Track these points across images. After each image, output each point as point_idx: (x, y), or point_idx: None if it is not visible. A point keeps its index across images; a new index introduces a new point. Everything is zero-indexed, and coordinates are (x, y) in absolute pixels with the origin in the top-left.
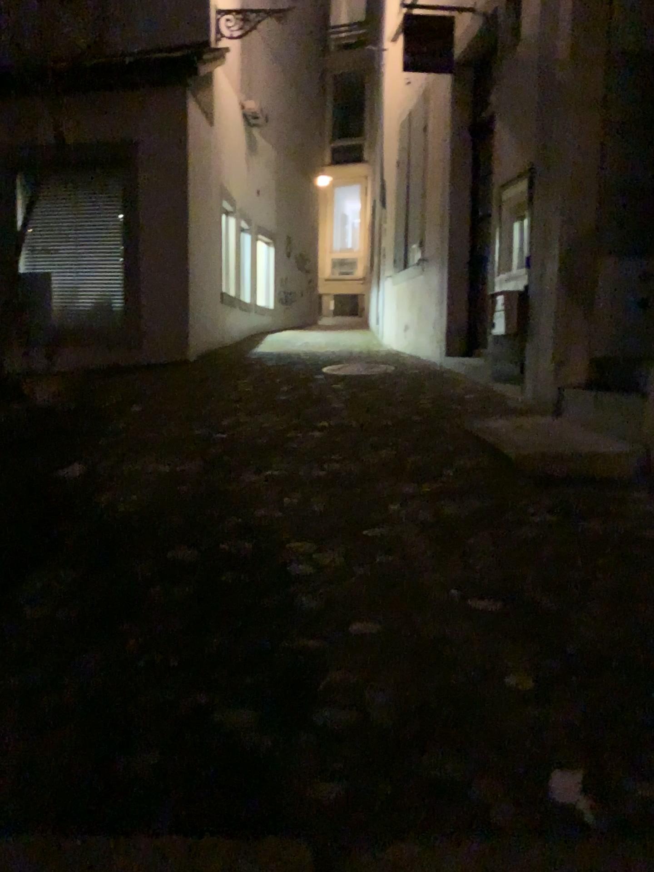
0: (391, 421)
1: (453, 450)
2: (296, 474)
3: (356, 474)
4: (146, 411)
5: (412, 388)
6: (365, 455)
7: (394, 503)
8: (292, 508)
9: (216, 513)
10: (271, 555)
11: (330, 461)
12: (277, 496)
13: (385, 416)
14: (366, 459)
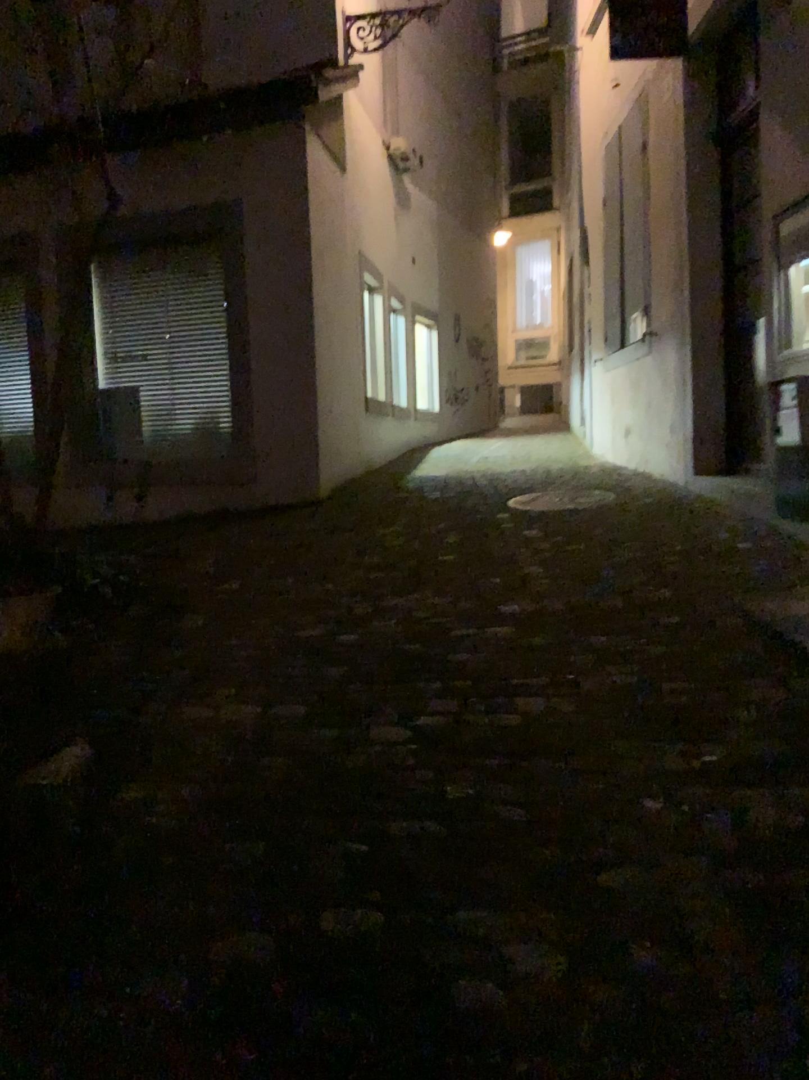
0: (623, 602)
1: (738, 663)
2: (467, 725)
3: (574, 723)
4: (242, 594)
5: (647, 533)
6: (585, 677)
7: (648, 795)
8: (460, 812)
9: (321, 828)
10: (417, 952)
11: (526, 692)
12: (434, 780)
13: (611, 591)
14: (588, 689)
